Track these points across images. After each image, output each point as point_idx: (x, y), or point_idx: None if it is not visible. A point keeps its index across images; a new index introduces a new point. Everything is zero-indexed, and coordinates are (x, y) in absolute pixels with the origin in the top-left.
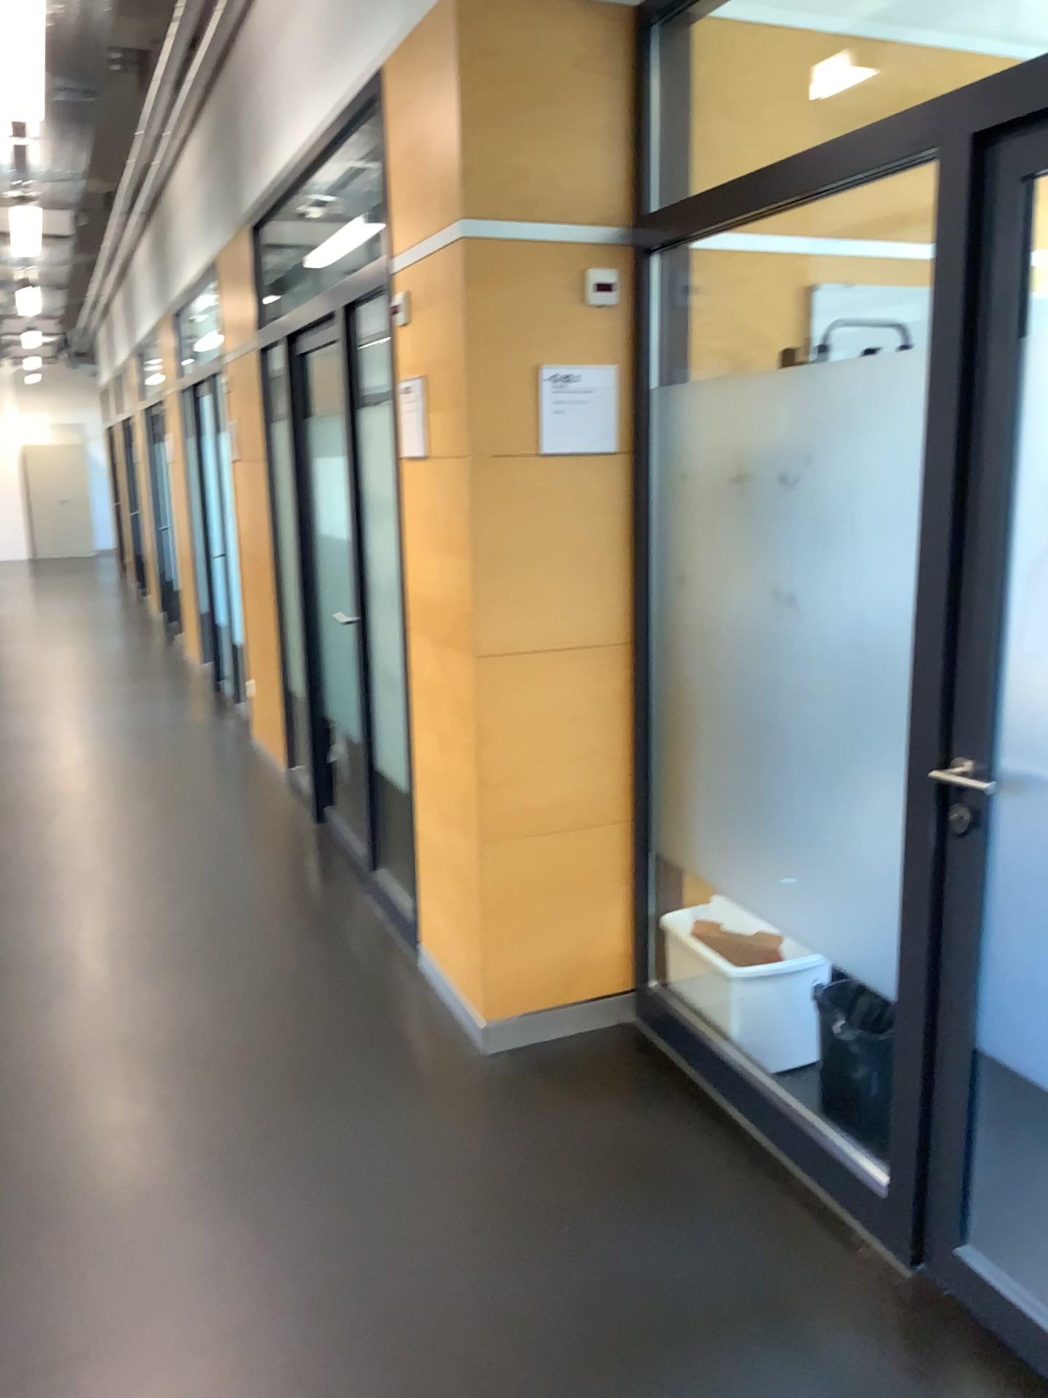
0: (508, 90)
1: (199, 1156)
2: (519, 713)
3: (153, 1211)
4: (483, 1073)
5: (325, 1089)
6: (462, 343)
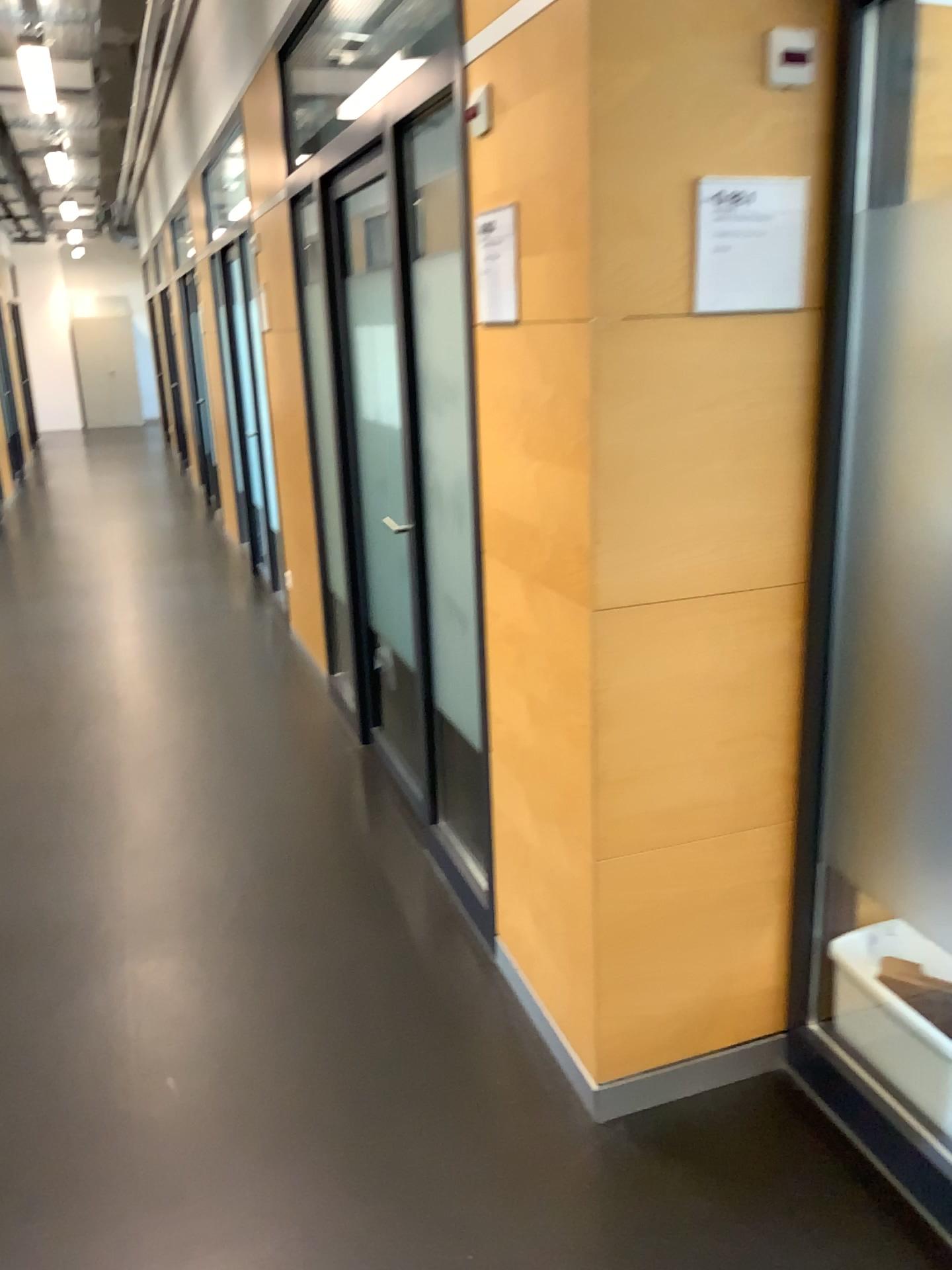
0: None
1: None
2: (651, 685)
3: None
4: (598, 1159)
5: (389, 1179)
6: (586, 147)
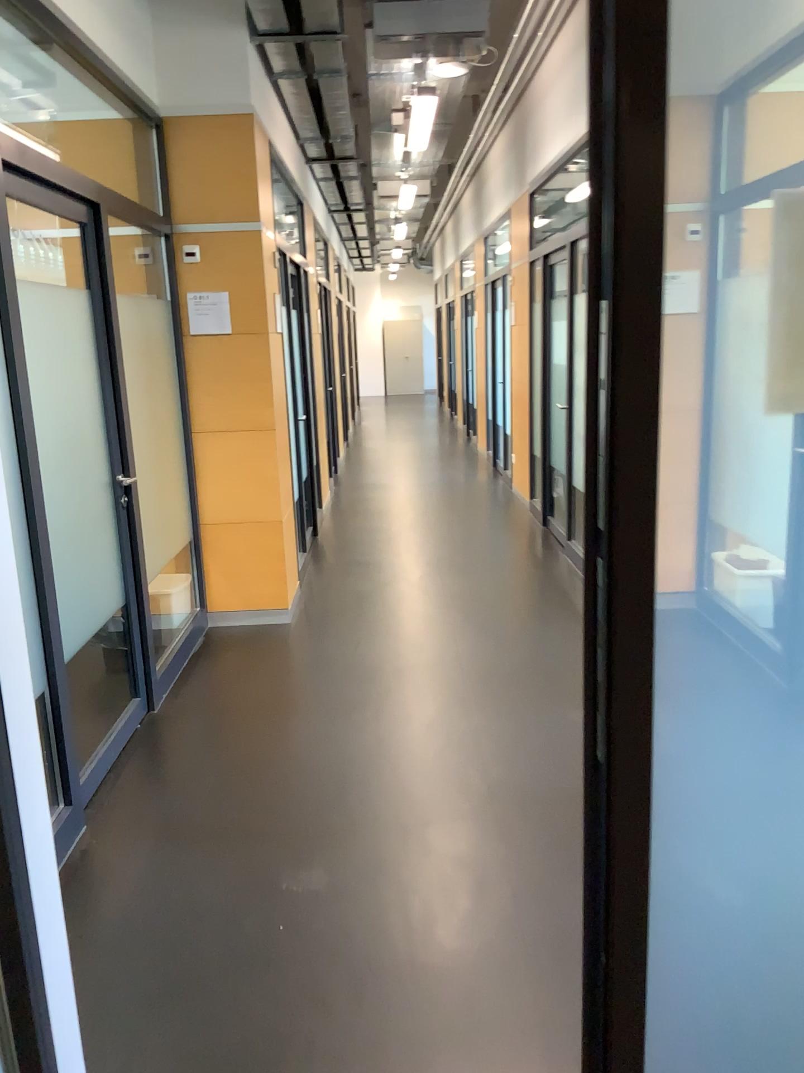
0: None
1: (477, 625)
2: None
3: (458, 637)
4: None
5: (534, 613)
6: None
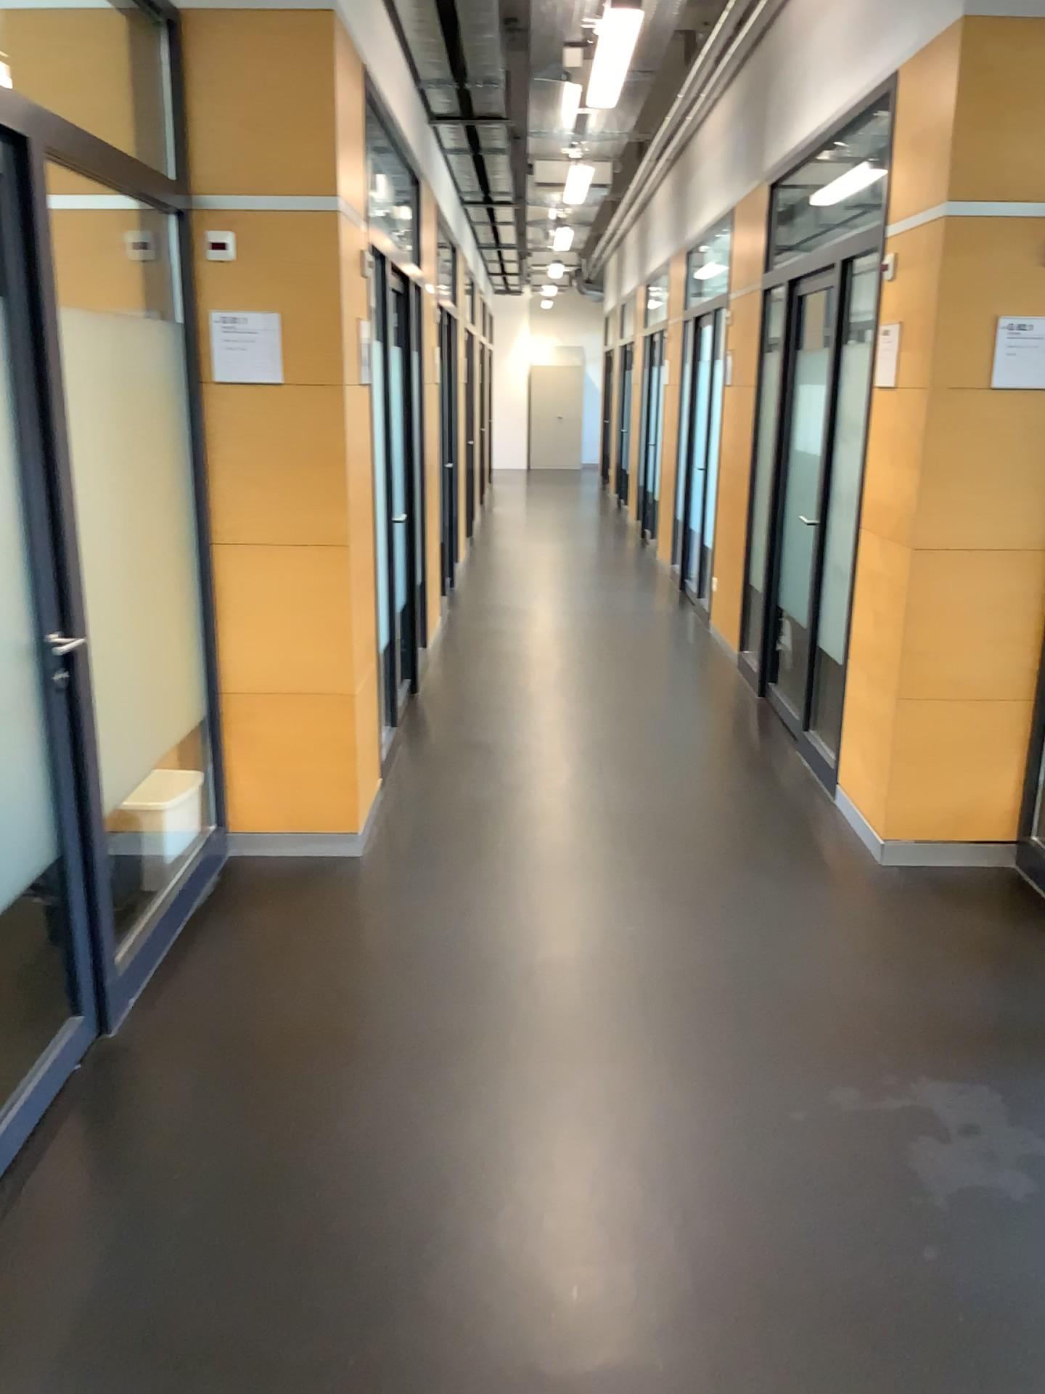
0: (998, 95)
1: (661, 880)
2: (943, 599)
3: (630, 902)
4: (876, 876)
5: (752, 861)
6: (934, 300)
